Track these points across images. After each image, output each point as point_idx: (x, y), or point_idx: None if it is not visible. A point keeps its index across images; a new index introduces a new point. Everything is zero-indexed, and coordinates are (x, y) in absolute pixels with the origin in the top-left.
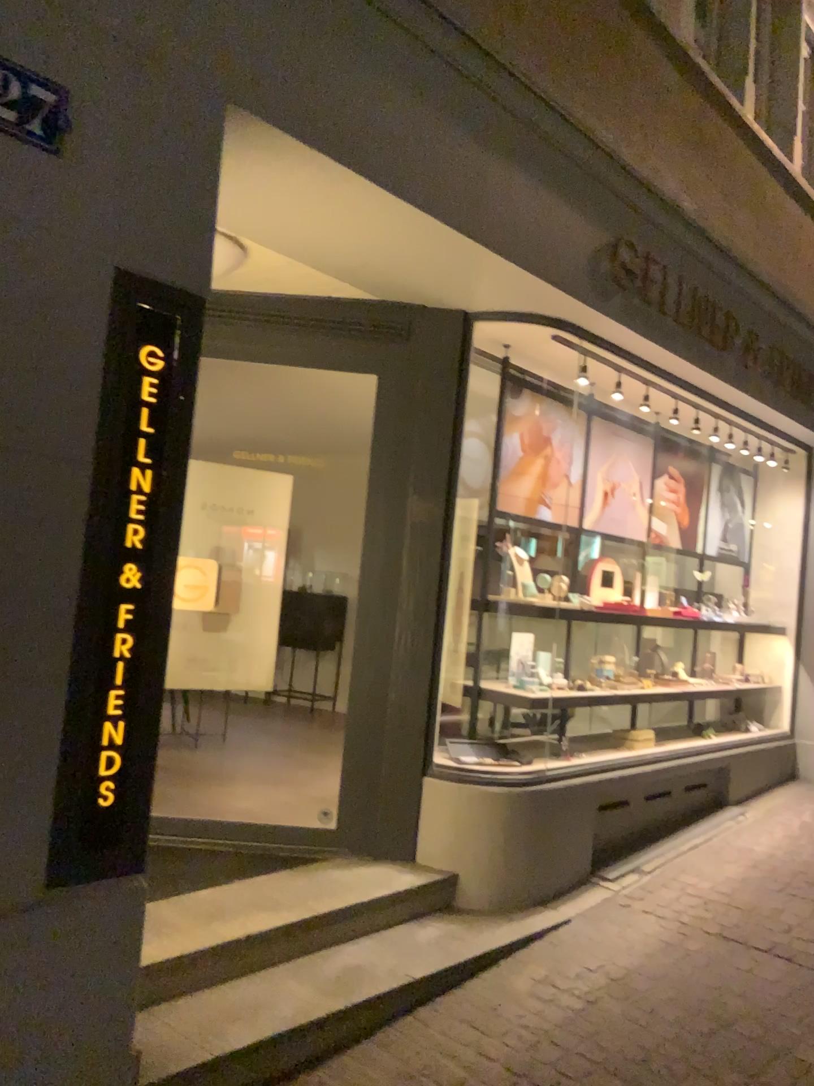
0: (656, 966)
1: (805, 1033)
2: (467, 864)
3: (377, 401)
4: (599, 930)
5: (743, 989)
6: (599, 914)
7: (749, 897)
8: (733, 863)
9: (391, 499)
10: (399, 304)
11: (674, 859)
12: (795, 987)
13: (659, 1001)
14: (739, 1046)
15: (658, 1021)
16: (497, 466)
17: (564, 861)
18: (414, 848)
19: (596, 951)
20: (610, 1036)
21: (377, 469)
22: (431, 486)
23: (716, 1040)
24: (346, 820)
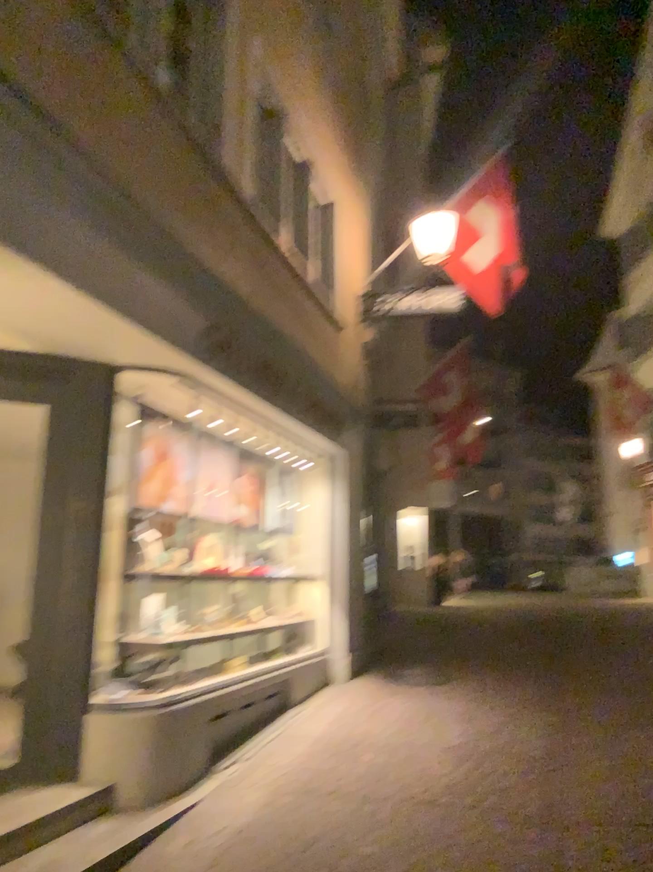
0: (266, 816)
1: (362, 833)
2: (125, 772)
3: (47, 427)
4: (224, 802)
5: (322, 817)
6: (222, 791)
7: (316, 761)
8: (302, 742)
9: (60, 500)
10: (67, 358)
11: (264, 747)
12: (352, 808)
13: (272, 836)
14: (325, 850)
15: (274, 848)
16: (135, 473)
17: (193, 759)
18: (83, 768)
19: (225, 815)
20: (245, 865)
21: (48, 478)
22: (92, 490)
23: (311, 850)
24: (25, 756)
